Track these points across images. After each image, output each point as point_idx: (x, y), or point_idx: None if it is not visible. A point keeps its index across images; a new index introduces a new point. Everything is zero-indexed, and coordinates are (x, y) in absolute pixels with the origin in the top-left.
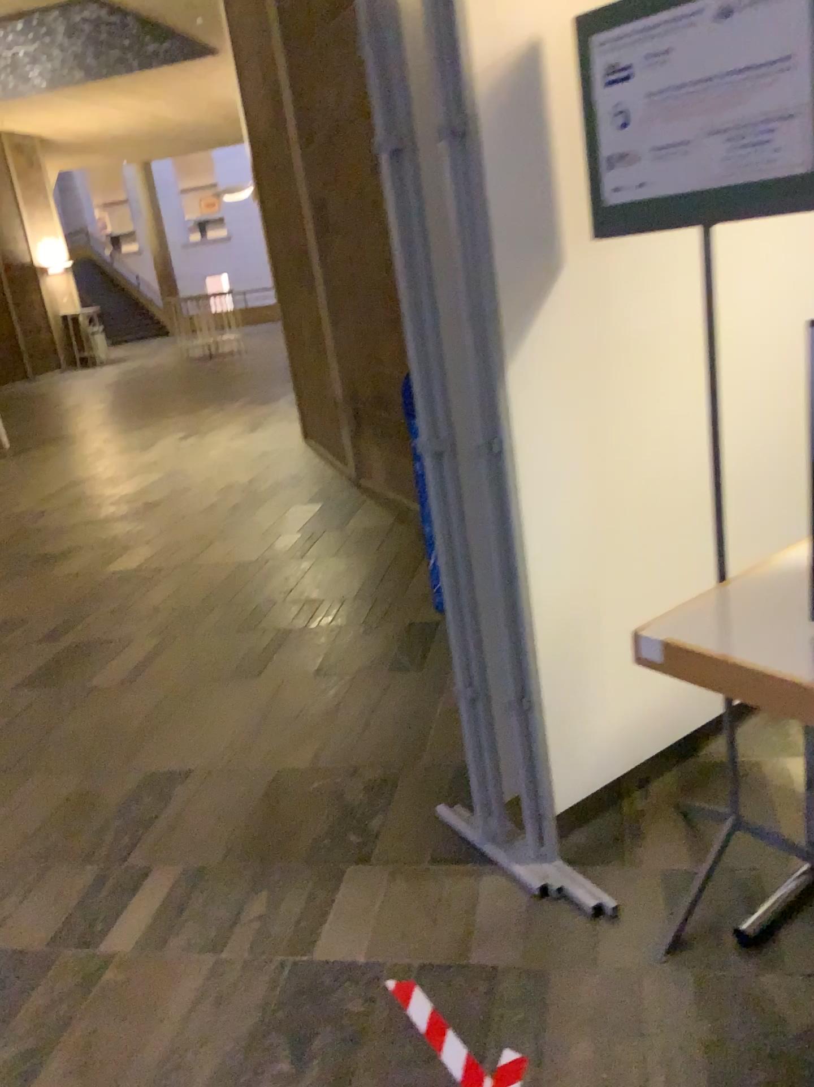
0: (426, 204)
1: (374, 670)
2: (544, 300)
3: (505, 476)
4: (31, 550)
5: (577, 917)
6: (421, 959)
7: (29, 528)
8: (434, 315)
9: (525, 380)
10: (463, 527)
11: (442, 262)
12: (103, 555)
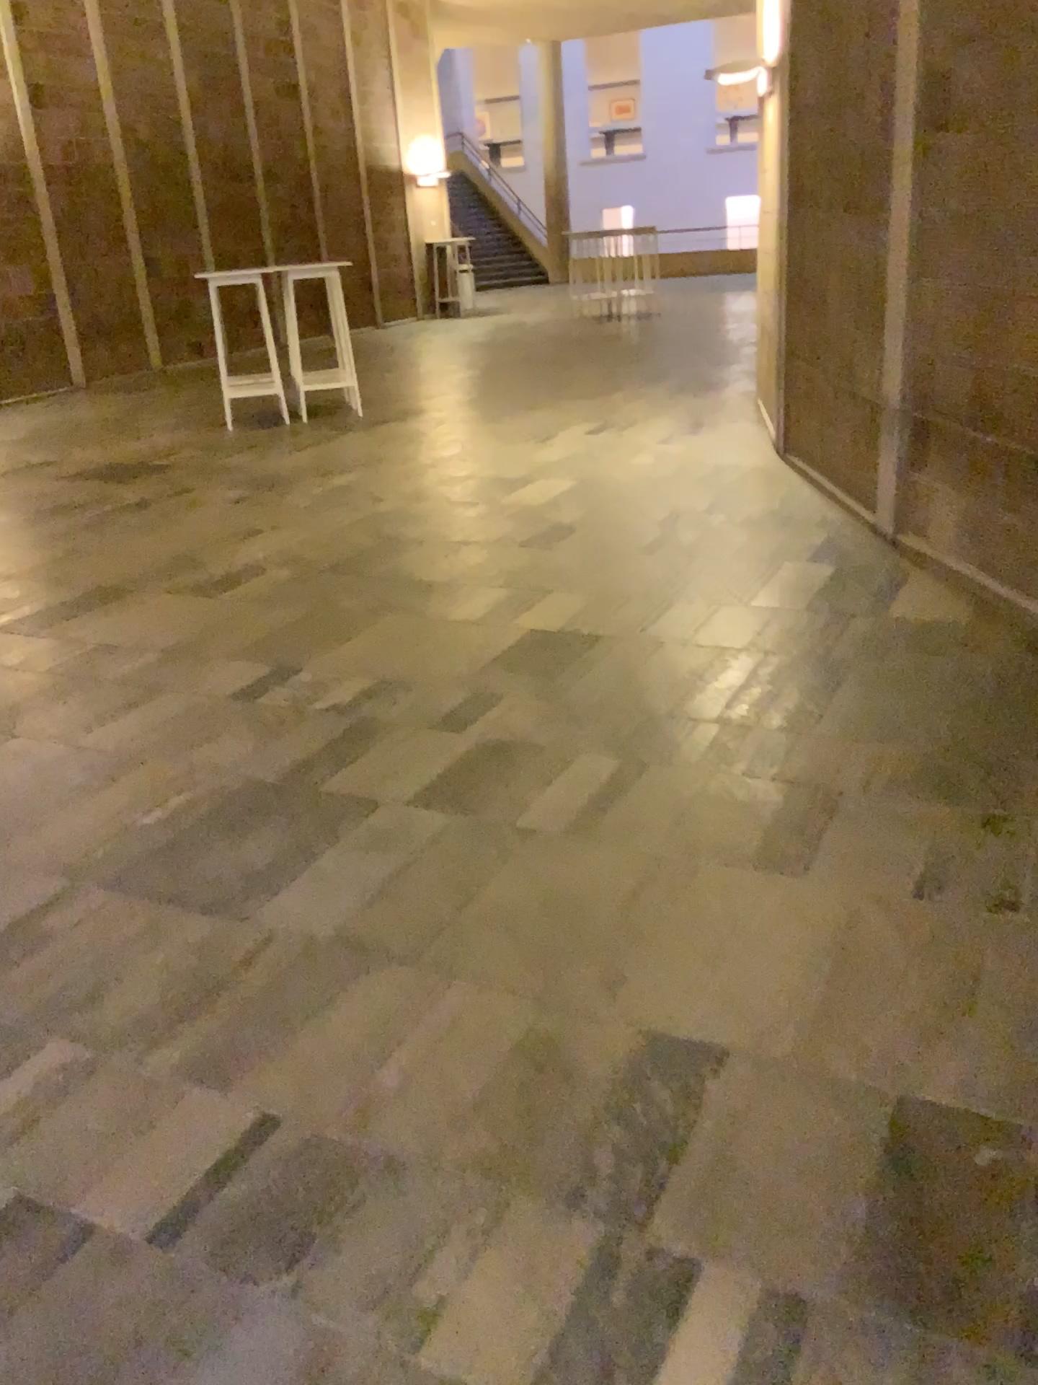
0: None
1: (1029, 912)
2: None
3: None
4: (406, 570)
5: None
6: None
7: (400, 535)
8: None
9: None
10: None
11: None
12: (512, 596)
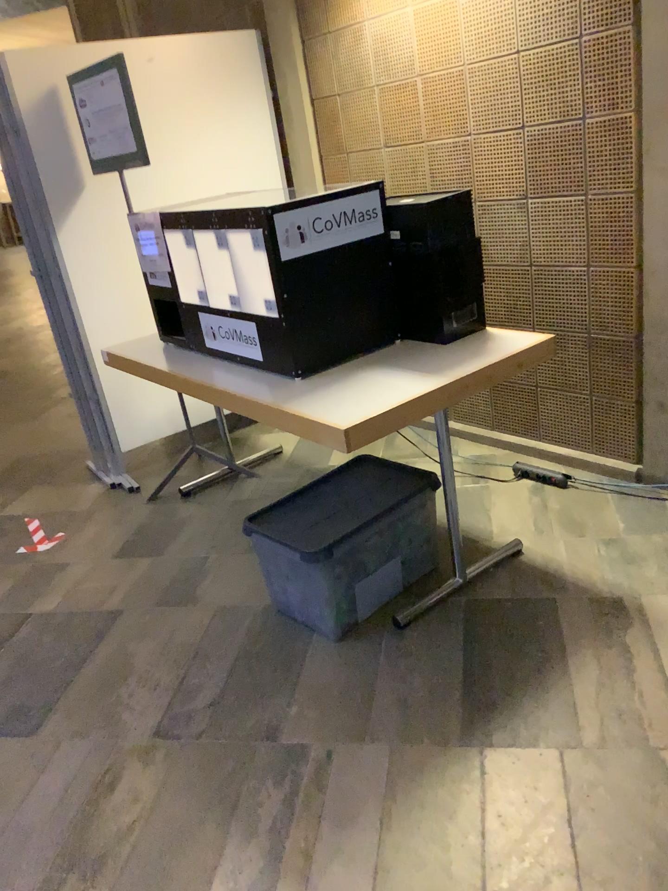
0: (17, 157)
1: None
2: (75, 201)
3: (68, 283)
4: None
5: (119, 490)
6: (45, 508)
7: None
8: (27, 208)
9: (69, 238)
10: (57, 309)
11: (26, 184)
12: None
